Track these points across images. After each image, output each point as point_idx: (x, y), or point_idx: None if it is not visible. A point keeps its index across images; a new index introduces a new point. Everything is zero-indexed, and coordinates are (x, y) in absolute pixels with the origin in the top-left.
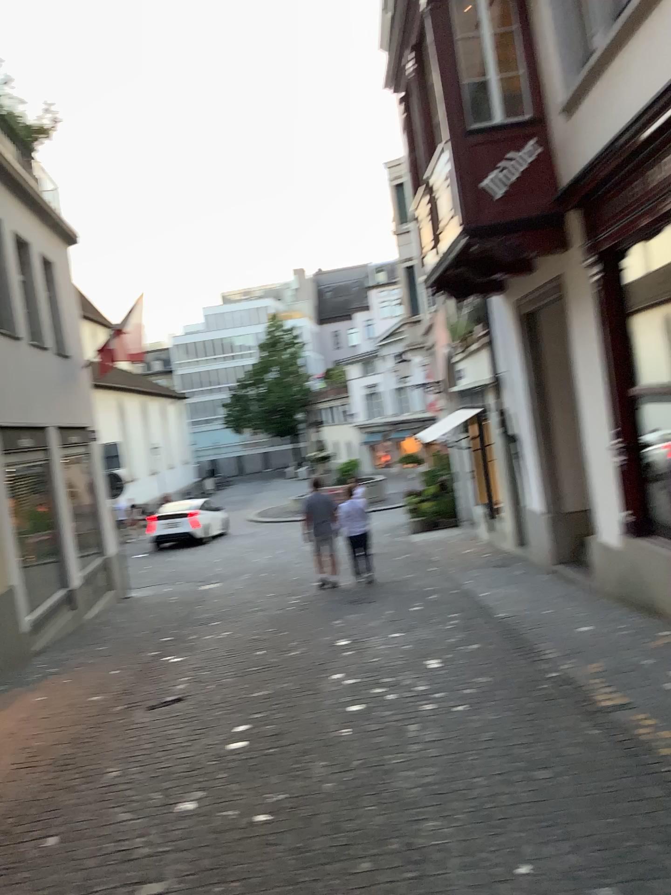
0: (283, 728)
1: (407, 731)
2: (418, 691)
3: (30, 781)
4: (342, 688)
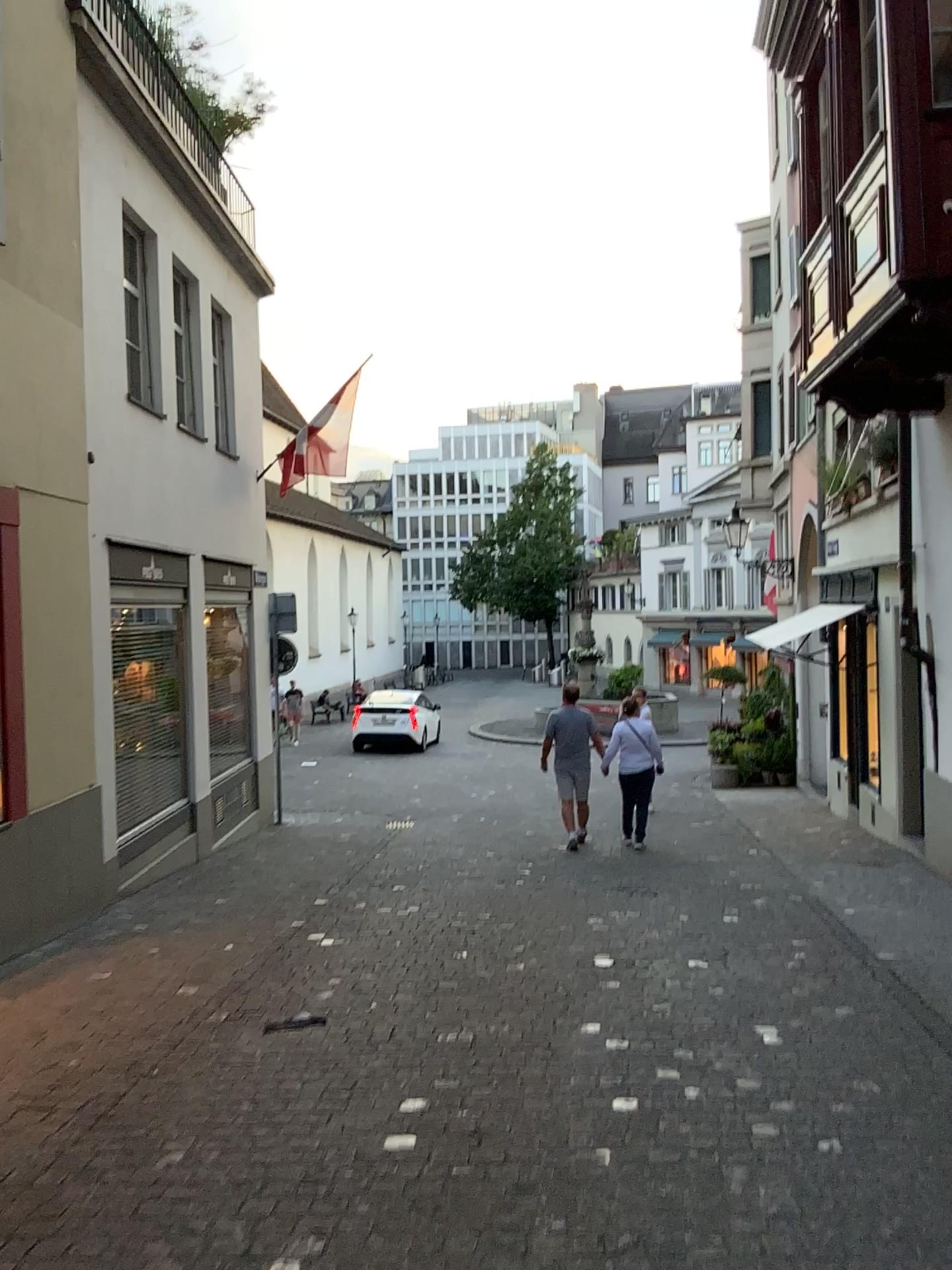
0: (489, 1127)
1: (727, 1188)
2: (744, 1095)
3: (32, 1145)
4: (602, 1058)
